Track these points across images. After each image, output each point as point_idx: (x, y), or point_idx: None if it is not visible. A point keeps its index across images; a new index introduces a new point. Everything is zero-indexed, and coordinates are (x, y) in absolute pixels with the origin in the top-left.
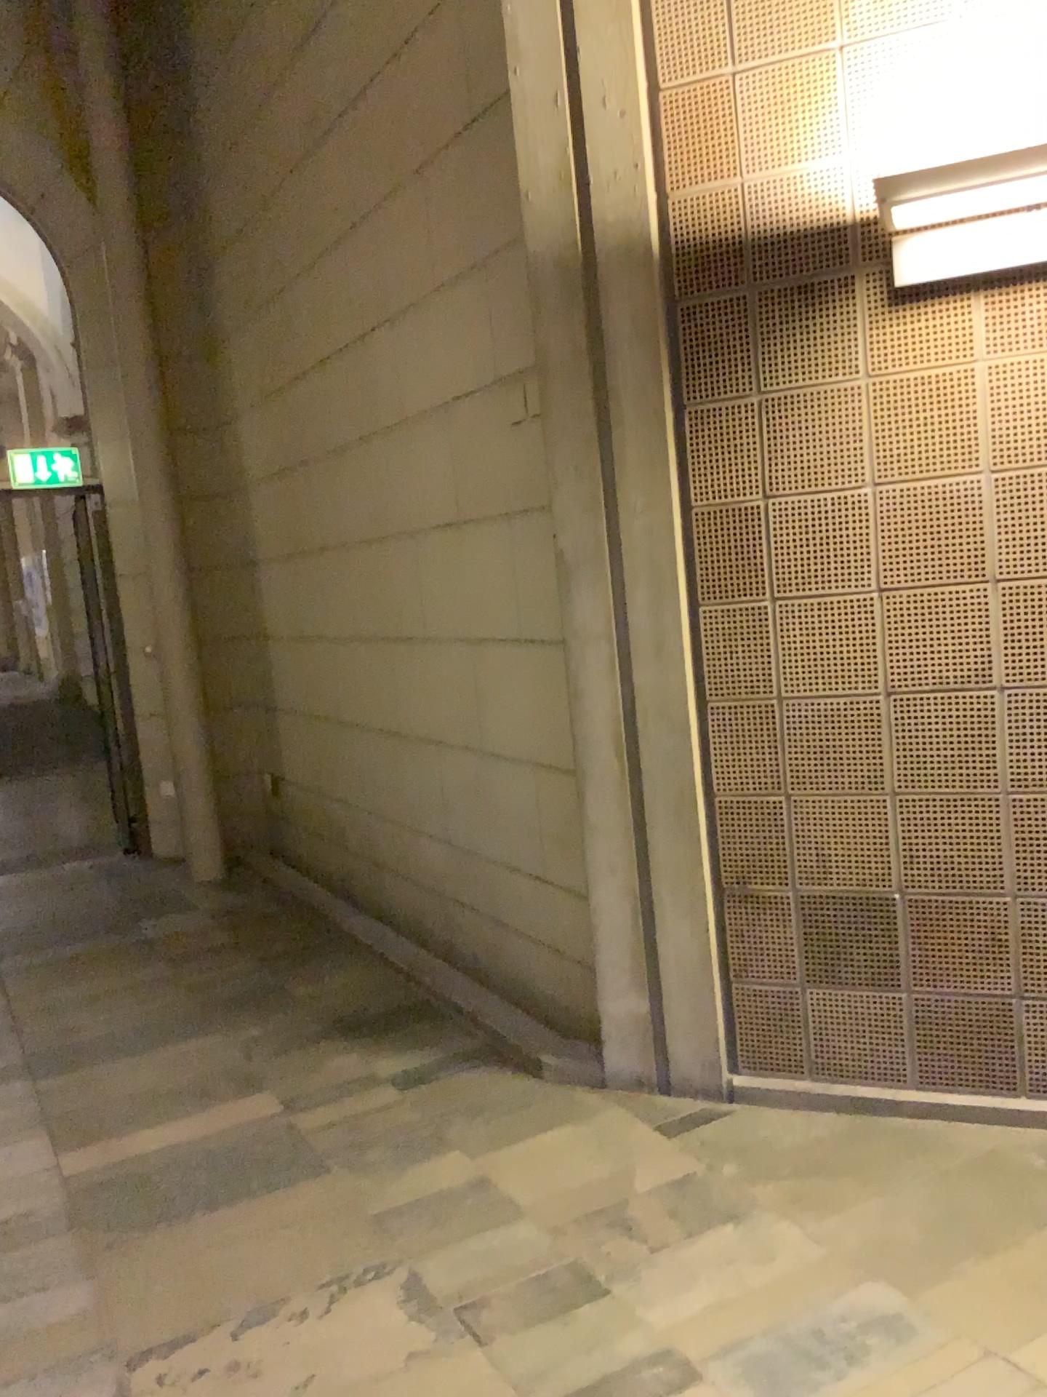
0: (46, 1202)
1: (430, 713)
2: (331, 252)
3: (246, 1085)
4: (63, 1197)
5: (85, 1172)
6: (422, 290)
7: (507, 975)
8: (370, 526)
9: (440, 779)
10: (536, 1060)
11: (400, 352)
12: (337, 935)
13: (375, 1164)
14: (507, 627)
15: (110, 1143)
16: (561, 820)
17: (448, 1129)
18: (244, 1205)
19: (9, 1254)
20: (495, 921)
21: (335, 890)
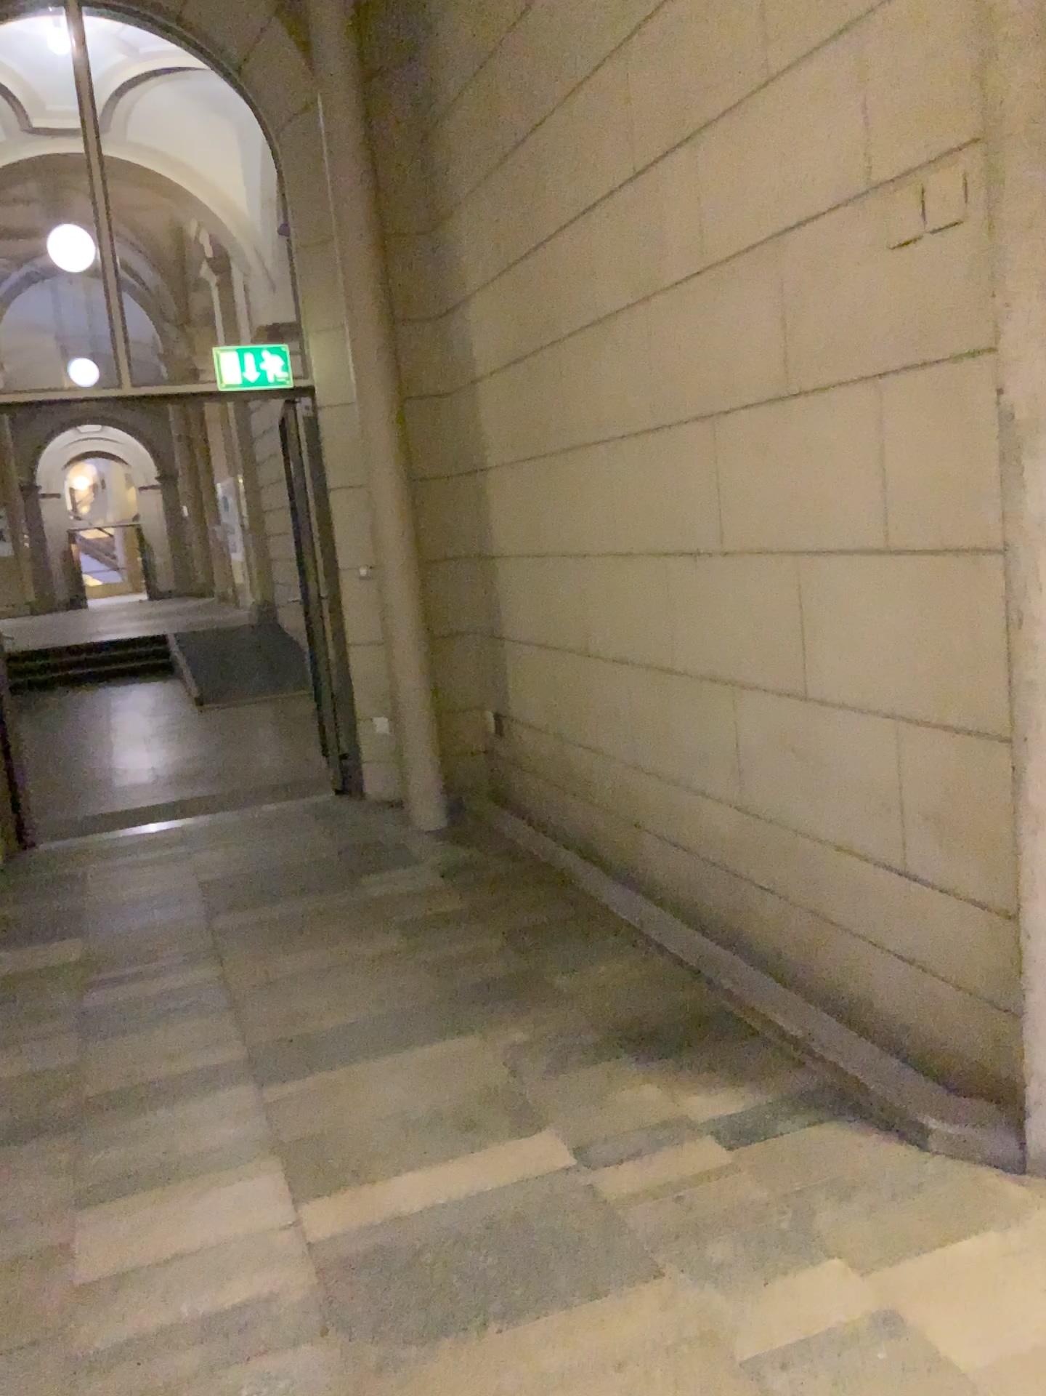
0: (298, 1284)
1: (729, 649)
2: (601, 73)
3: (527, 1119)
4: (318, 1277)
5: (341, 1237)
6: (744, 93)
7: (833, 982)
8: (646, 417)
9: (739, 731)
10: (913, 1117)
11: (704, 185)
12: (595, 910)
13: (730, 1270)
14: (862, 537)
15: (368, 1195)
16: (941, 794)
17: (817, 1218)
18: (560, 1320)
19: (257, 1369)
20: (816, 913)
21: (584, 851)
